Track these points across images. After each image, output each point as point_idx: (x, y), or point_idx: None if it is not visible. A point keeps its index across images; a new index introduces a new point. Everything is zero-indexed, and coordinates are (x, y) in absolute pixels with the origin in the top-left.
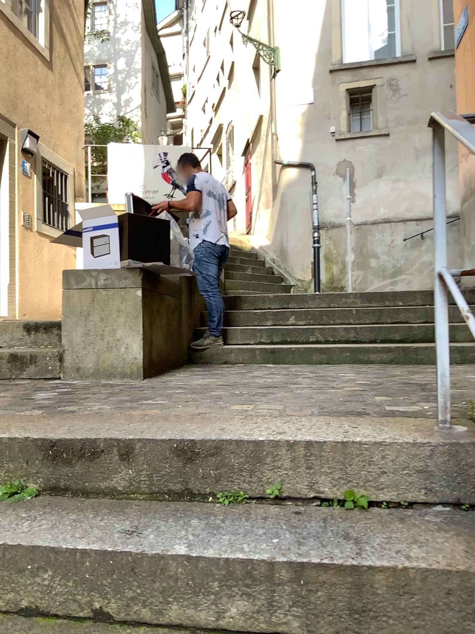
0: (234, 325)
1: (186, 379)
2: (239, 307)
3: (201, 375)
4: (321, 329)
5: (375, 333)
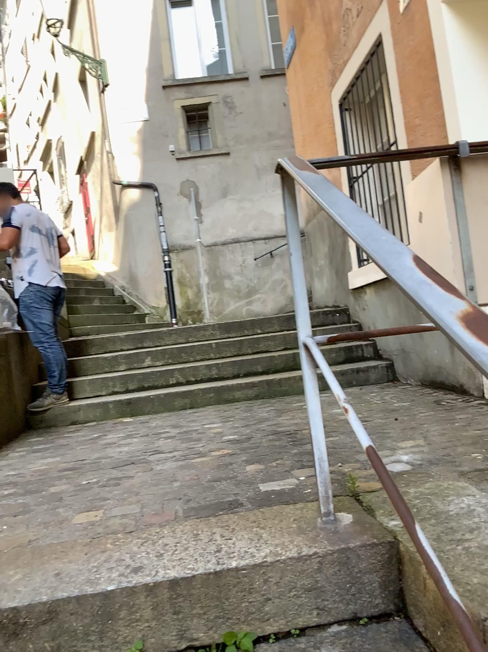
0: (80, 375)
1: (21, 464)
2: (86, 353)
3: (42, 451)
4: (180, 370)
5: (236, 368)
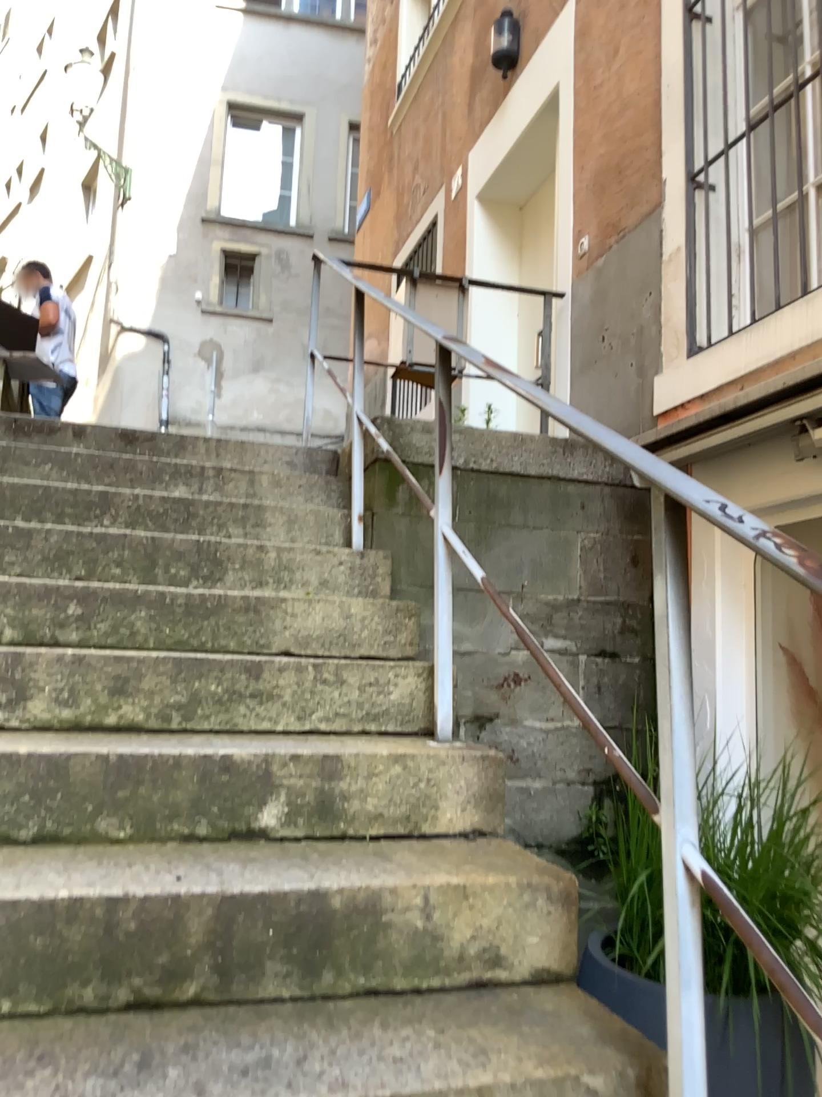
0: None
1: None
2: None
3: None
4: None
5: None
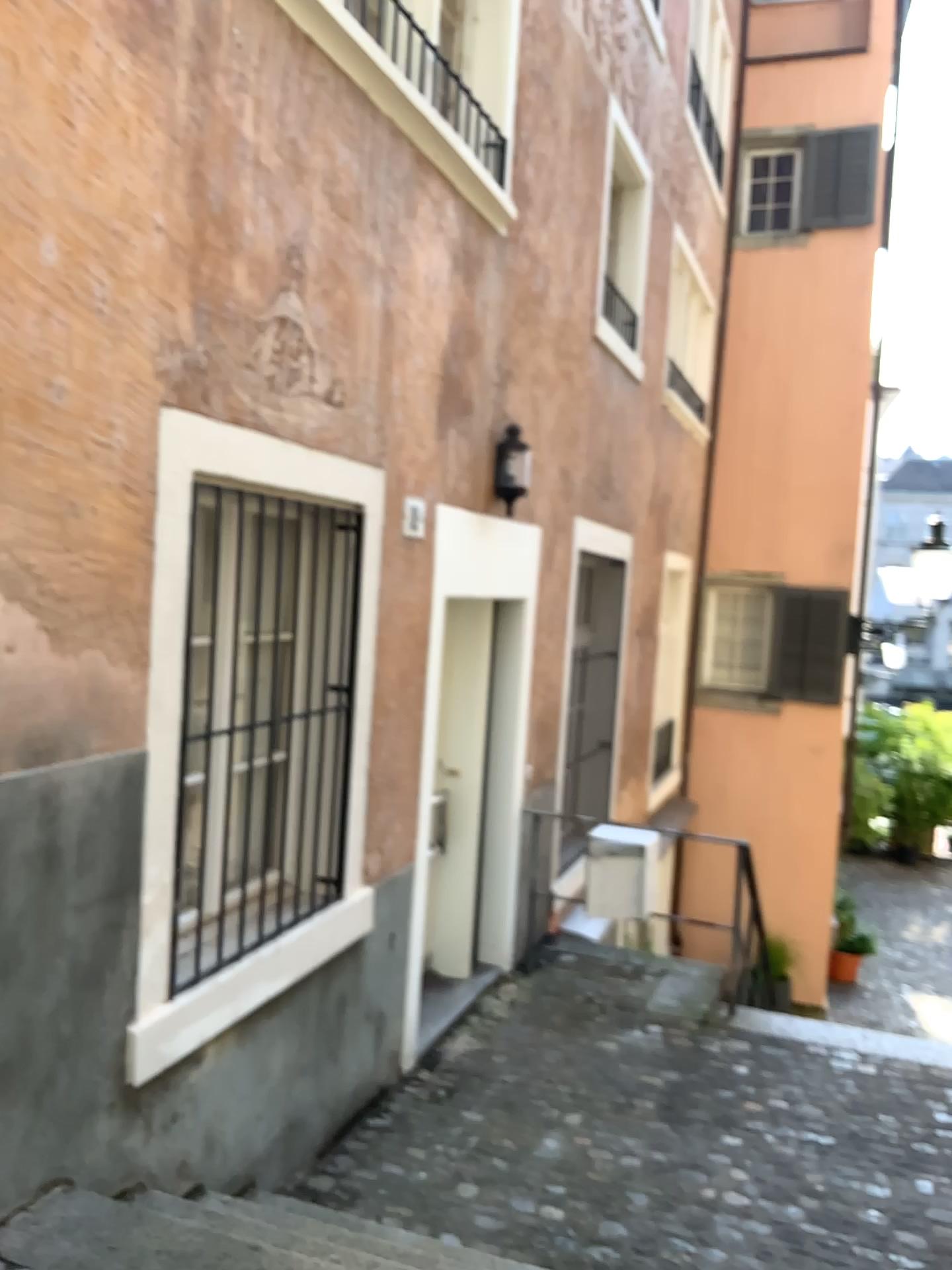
0: None
1: None
2: None
3: None
4: None
5: None
